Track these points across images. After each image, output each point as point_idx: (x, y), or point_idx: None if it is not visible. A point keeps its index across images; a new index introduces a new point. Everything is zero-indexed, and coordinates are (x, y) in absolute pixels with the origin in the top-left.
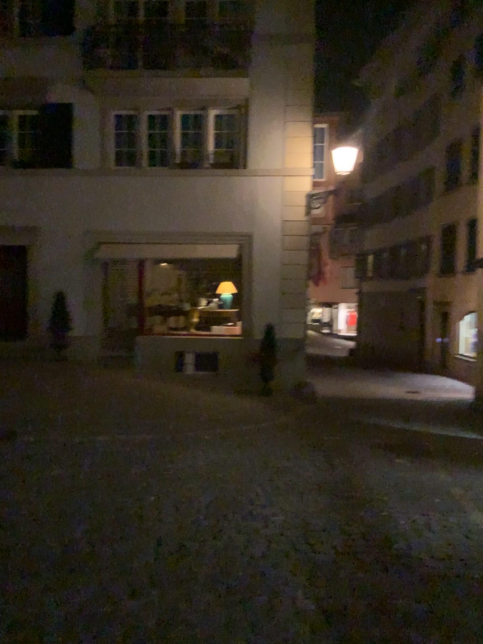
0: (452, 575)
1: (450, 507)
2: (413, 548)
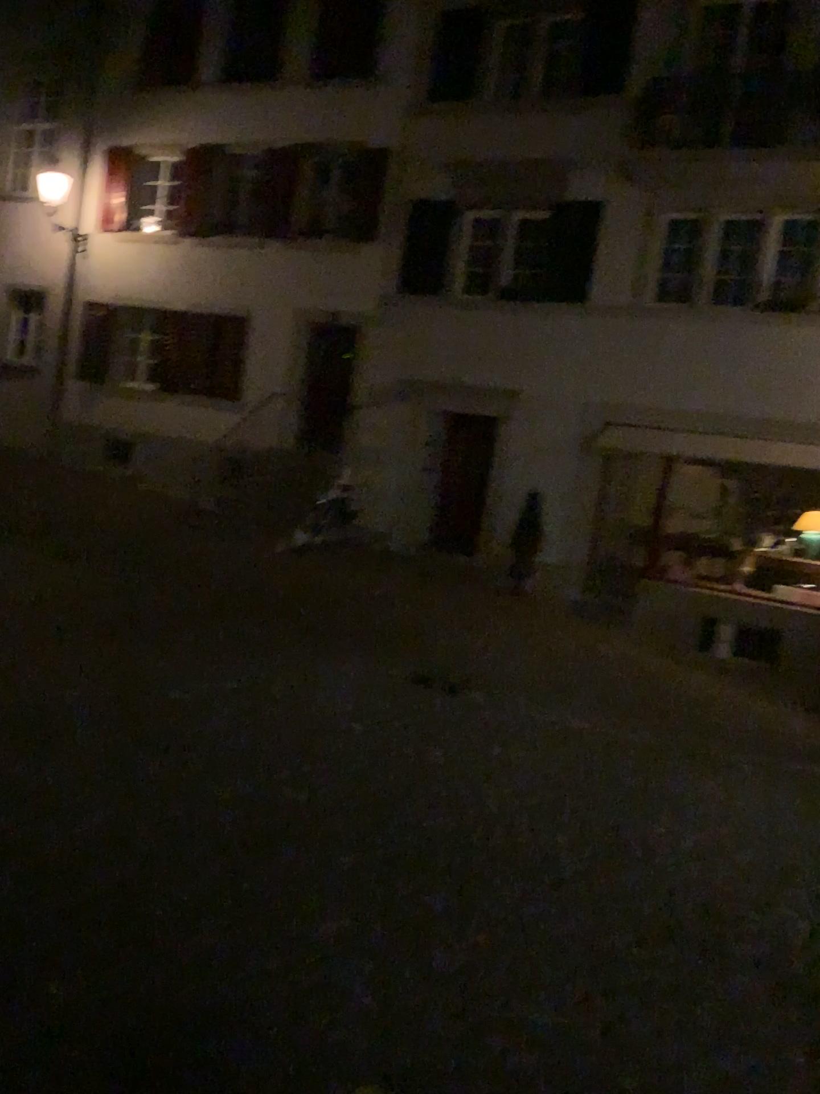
0: None
1: None
2: None
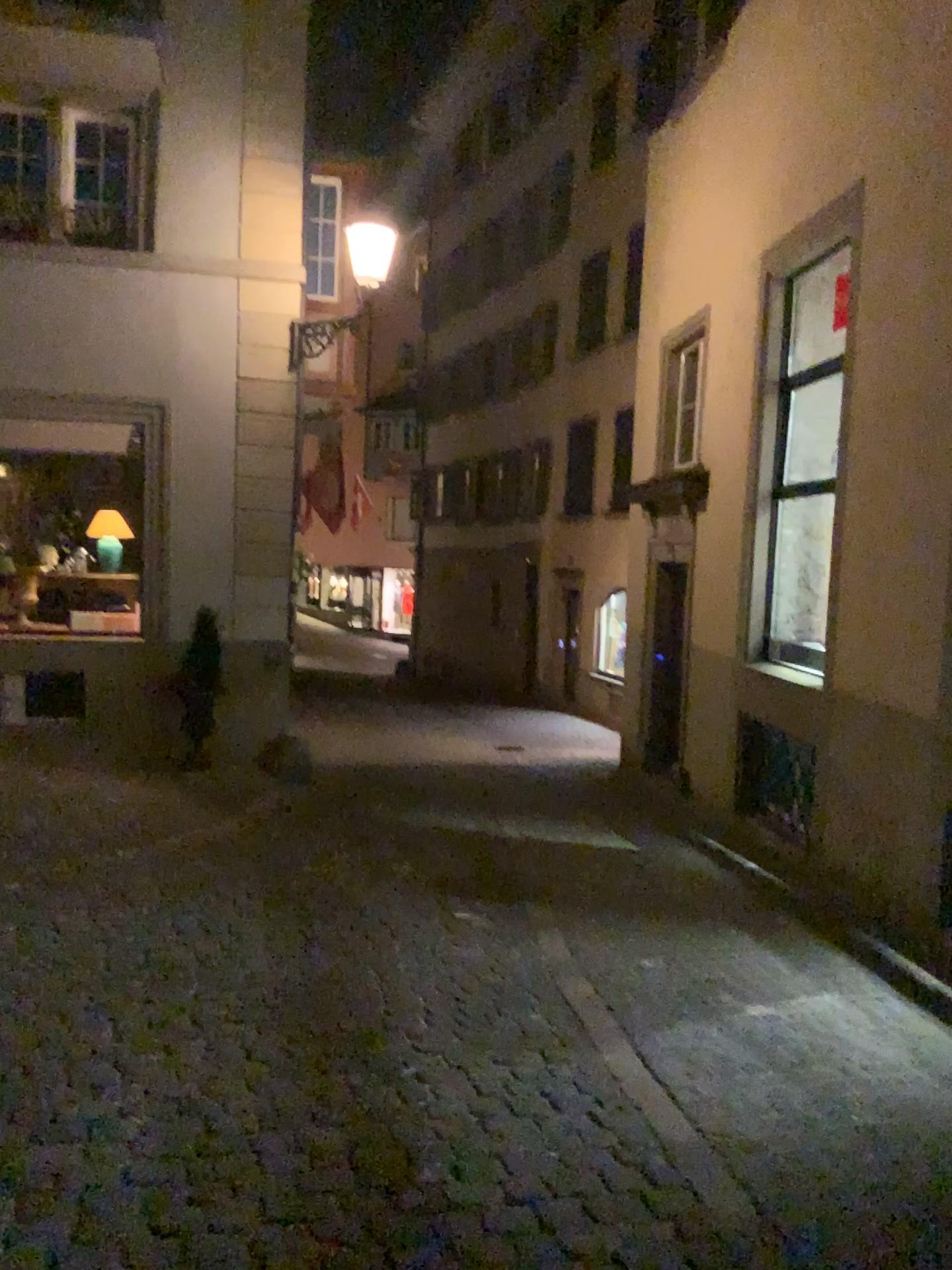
0: (552, 1247)
1: (560, 1037)
2: (463, 1172)
